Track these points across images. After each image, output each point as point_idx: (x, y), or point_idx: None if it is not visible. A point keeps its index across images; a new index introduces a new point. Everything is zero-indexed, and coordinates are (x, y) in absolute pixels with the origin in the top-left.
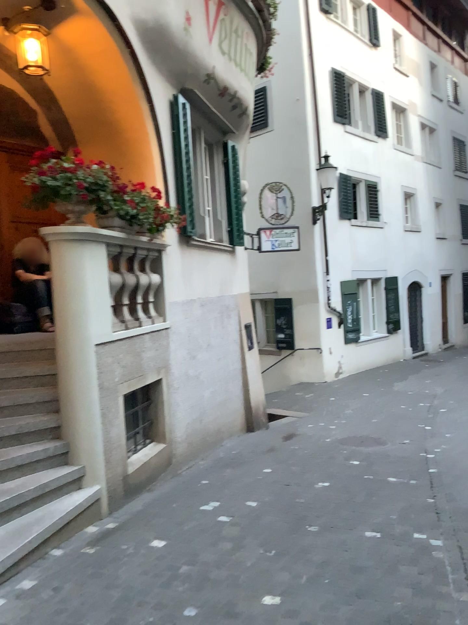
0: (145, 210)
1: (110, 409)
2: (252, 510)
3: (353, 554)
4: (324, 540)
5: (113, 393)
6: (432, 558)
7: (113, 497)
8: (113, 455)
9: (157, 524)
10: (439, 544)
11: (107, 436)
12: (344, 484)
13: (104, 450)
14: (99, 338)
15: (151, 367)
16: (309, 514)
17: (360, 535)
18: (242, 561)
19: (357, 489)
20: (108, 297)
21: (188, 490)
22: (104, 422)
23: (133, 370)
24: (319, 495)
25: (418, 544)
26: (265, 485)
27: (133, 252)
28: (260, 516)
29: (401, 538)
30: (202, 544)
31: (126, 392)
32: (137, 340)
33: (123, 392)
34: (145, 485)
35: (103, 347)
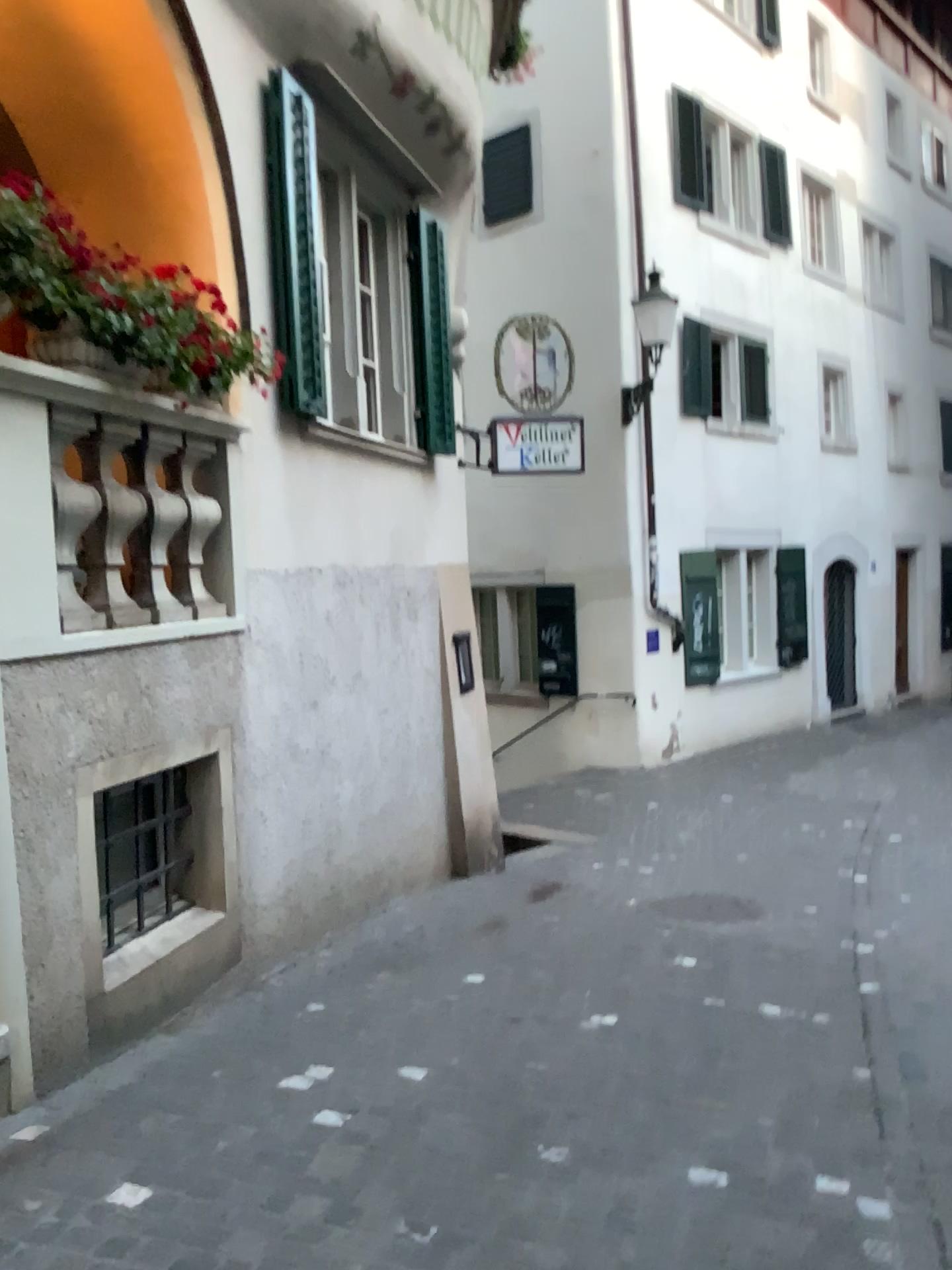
0: (159, 326)
1: (47, 828)
2: (404, 1097)
3: (647, 1254)
4: (573, 1201)
5: (59, 789)
6: (865, 1269)
7: (49, 1054)
8: (53, 947)
9: (142, 1136)
10: (884, 1219)
11: (37, 897)
12: (649, 1026)
13: (25, 934)
14: (13, 645)
15: (180, 724)
16: (549, 1113)
17: (672, 1186)
18: (334, 1269)
19: (680, 1043)
20: (52, 542)
21: (259, 1034)
22: (24, 862)
23: (125, 731)
24: (584, 1056)
25: (828, 1222)
26: (454, 1024)
27: (139, 437)
28: (420, 1117)
29: (782, 1199)
30: (239, 1207)
31: (100, 786)
32: (142, 656)
33: (92, 785)
34: (150, 1020)
35: (30, 668)
